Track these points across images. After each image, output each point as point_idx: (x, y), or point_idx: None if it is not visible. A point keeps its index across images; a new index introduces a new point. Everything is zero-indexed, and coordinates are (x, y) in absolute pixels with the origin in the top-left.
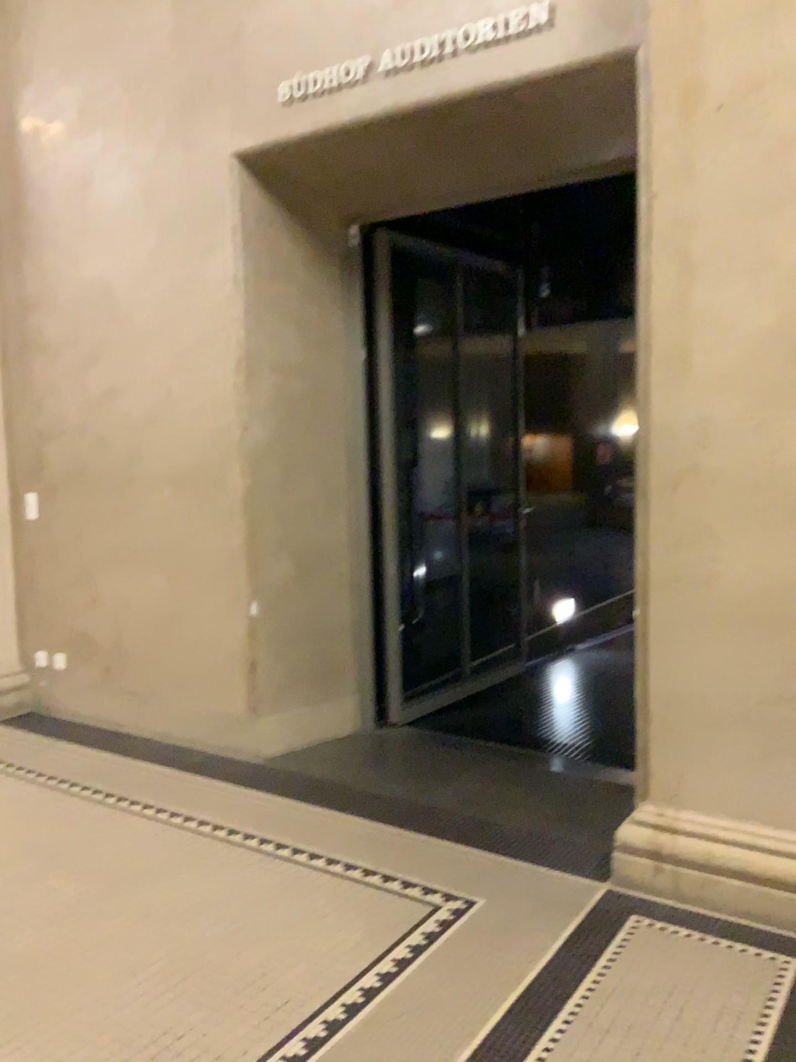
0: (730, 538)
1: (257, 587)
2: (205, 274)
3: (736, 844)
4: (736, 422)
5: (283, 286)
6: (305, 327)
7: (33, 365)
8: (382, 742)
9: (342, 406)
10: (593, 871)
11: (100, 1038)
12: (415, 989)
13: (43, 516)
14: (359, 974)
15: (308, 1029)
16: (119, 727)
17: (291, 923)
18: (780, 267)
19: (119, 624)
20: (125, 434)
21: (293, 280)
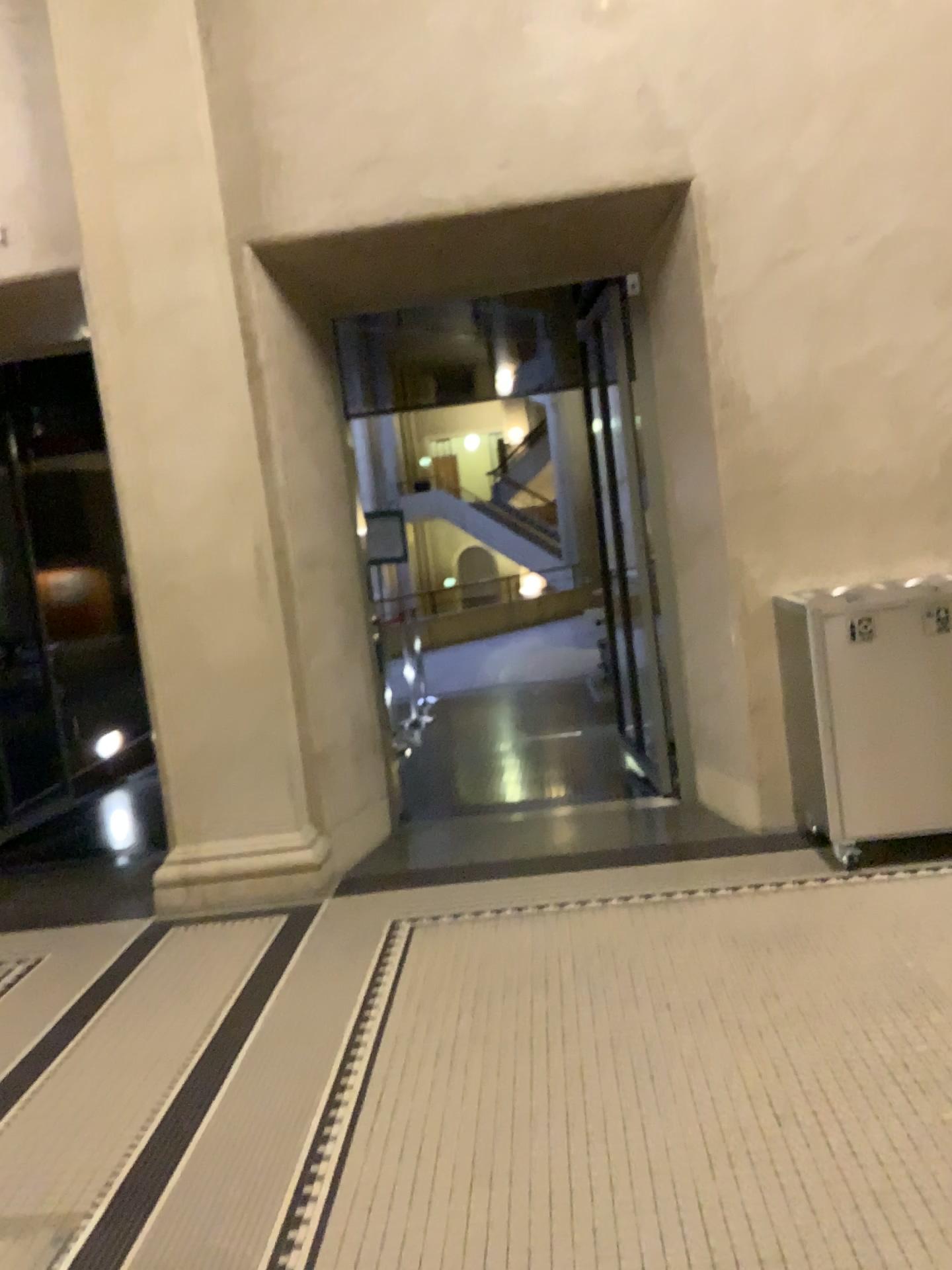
0: (203, 635)
1: None
2: None
3: (240, 856)
4: (194, 550)
5: None
6: None
7: None
8: None
9: None
10: (141, 913)
11: None
12: (2, 1008)
13: None
14: None
15: None
16: None
17: None
18: (207, 439)
19: None
20: None
21: None
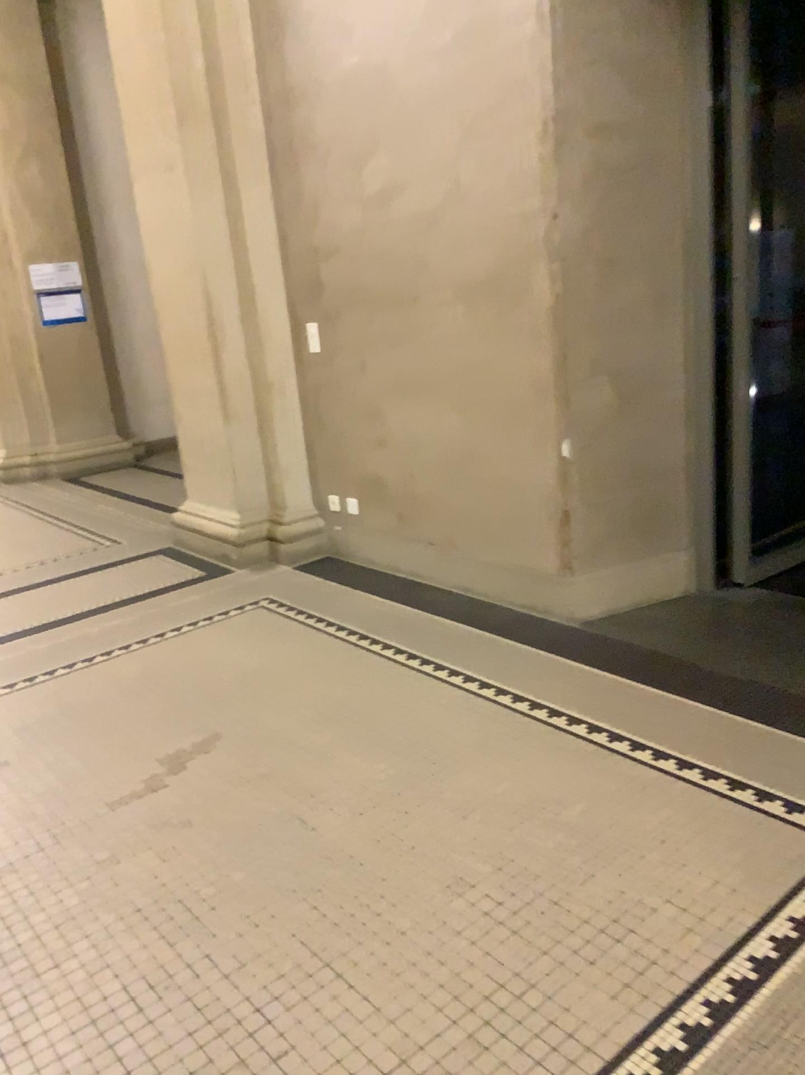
0: None
1: (571, 421)
2: (497, 15)
3: None
4: None
5: (601, 17)
6: (629, 73)
7: (302, 172)
8: (726, 607)
9: (677, 180)
10: None
11: (426, 985)
12: None
13: (324, 347)
14: (749, 940)
15: (691, 1017)
16: (417, 579)
17: (644, 850)
18: None
19: (412, 466)
20: (407, 243)
21: (612, 6)
